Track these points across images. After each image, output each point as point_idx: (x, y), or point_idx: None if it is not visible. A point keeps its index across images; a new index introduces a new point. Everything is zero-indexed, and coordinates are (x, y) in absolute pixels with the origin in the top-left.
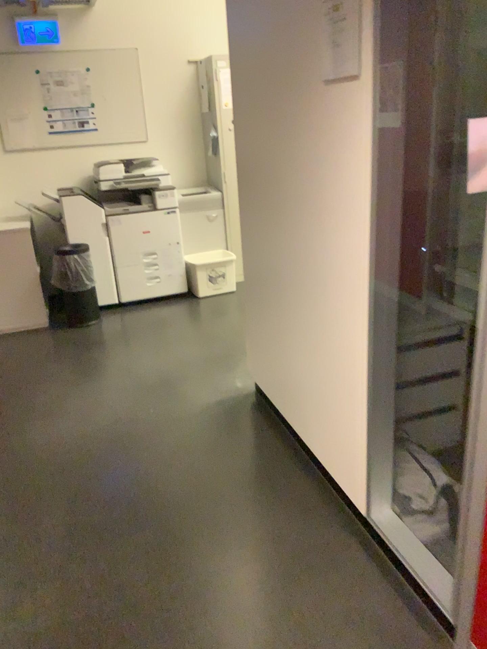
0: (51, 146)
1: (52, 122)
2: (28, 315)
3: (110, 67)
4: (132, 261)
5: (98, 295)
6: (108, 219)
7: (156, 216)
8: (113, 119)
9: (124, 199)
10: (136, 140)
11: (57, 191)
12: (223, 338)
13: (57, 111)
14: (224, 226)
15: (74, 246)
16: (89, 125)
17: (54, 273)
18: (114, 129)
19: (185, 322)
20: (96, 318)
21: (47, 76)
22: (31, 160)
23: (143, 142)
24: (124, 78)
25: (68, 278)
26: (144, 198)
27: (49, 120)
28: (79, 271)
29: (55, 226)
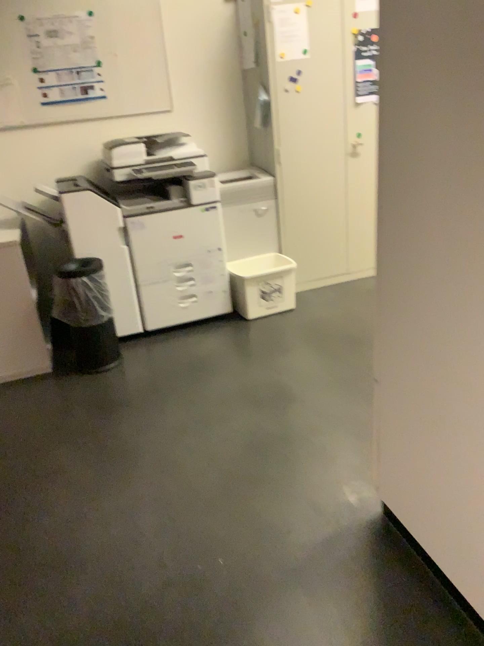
0: (44, 121)
1: (44, 89)
2: (26, 360)
3: (118, 9)
4: (161, 278)
5: (118, 324)
6: (128, 223)
7: (191, 214)
8: (125, 81)
9: (146, 191)
10: (157, 110)
11: (54, 182)
12: (302, 392)
13: (50, 72)
14: (277, 221)
15: (84, 262)
16: (93, 91)
17: (58, 302)
18: (127, 95)
19: (241, 363)
20: (118, 356)
21: (34, 23)
22: (17, 142)
23: (165, 112)
24: (138, 24)
25: (79, 309)
26: (173, 189)
27: (40, 85)
28: (93, 299)
29: (55, 231)
